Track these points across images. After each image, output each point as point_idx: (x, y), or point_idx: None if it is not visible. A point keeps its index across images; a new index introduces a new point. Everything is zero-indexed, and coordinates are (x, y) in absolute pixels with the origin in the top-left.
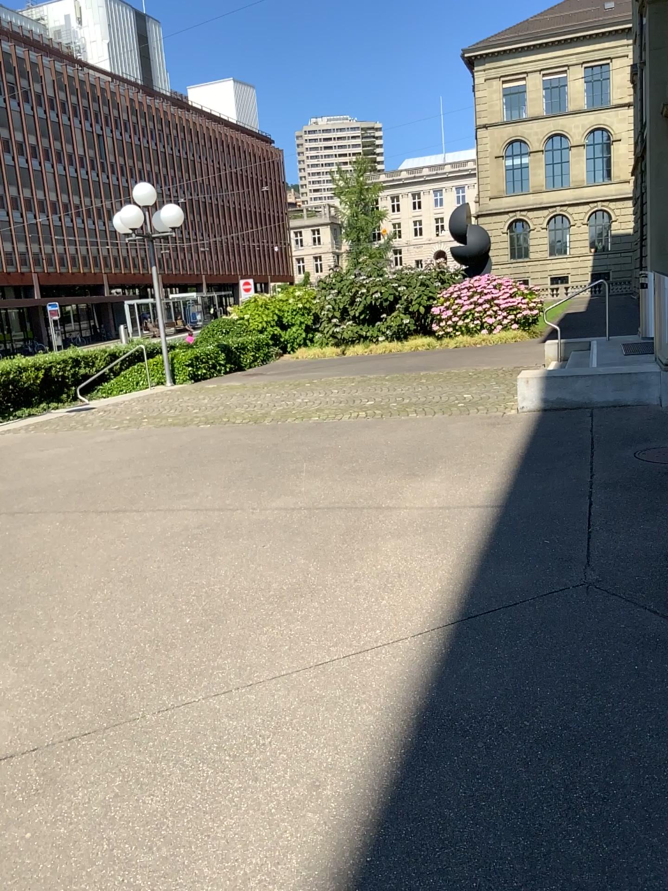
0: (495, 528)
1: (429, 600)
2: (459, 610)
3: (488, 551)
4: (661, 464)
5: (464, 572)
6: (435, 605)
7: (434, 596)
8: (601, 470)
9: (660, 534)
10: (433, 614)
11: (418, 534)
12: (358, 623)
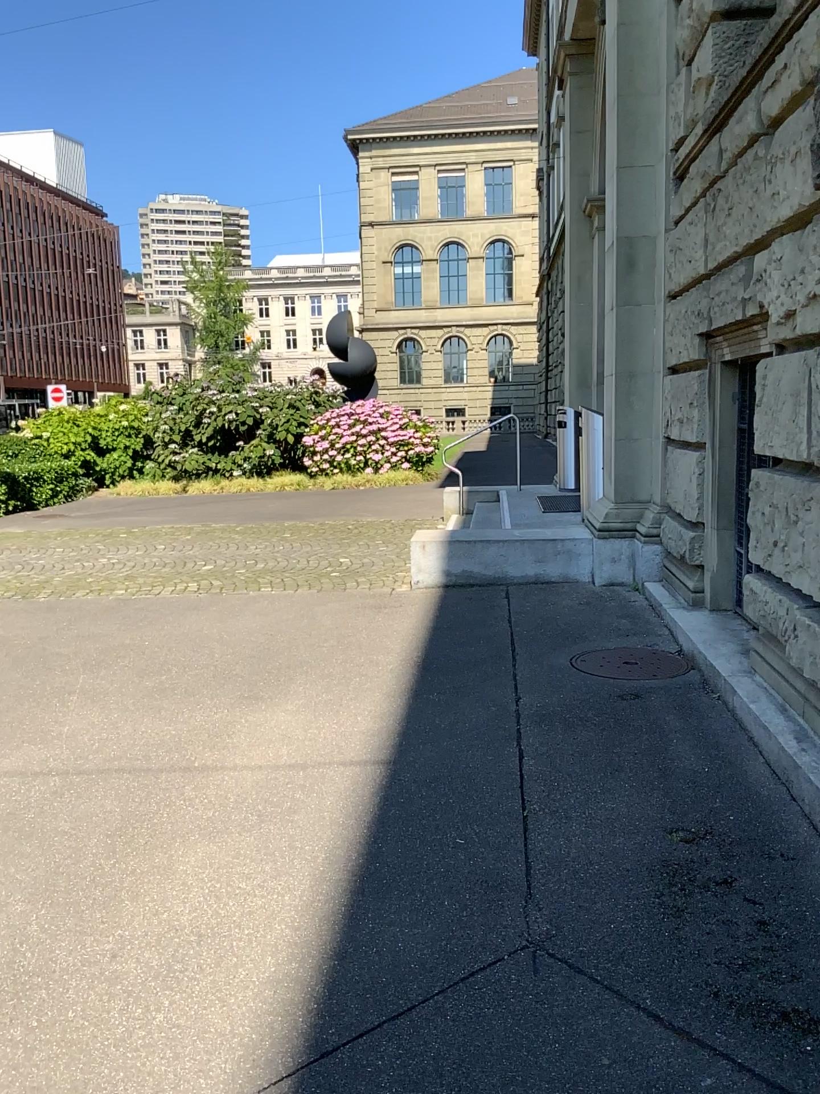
0: (374, 812)
1: (247, 1009)
2: (301, 1035)
3: (361, 868)
4: (616, 685)
5: (317, 925)
6: (256, 1026)
7: (257, 996)
8: (532, 694)
9: (637, 825)
10: (251, 1051)
11: (245, 830)
12: (88, 1092)
